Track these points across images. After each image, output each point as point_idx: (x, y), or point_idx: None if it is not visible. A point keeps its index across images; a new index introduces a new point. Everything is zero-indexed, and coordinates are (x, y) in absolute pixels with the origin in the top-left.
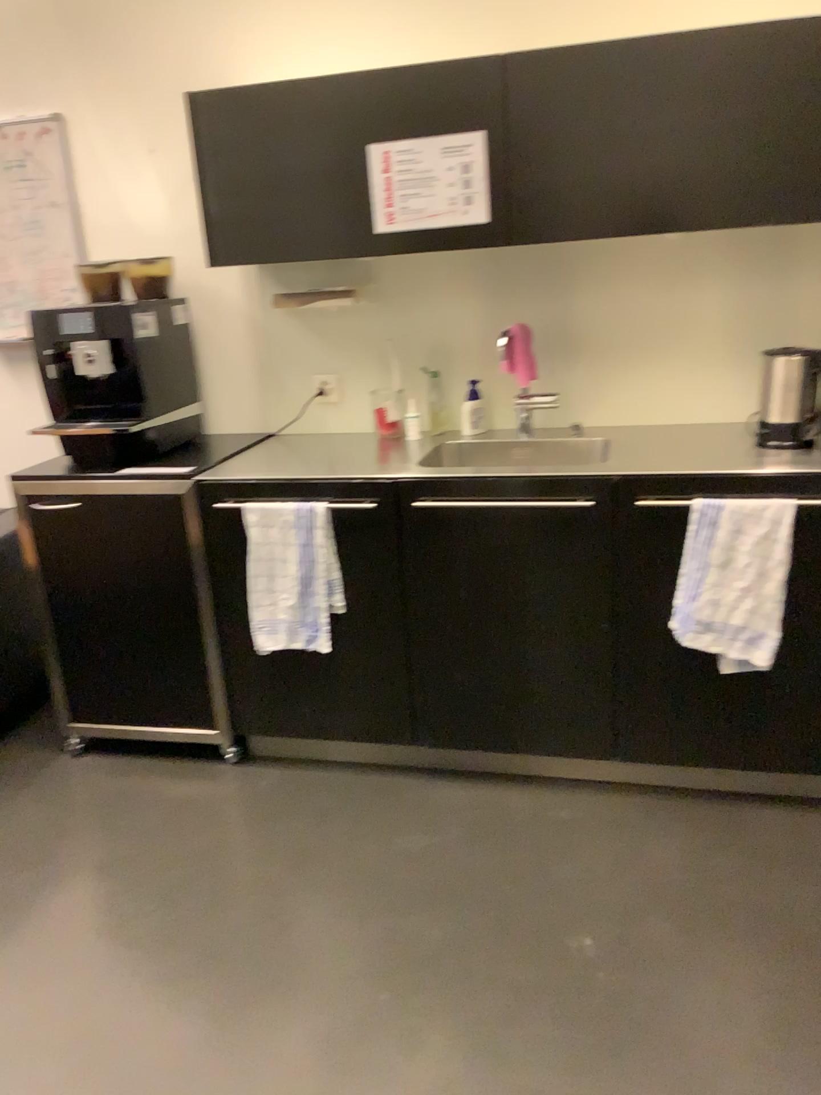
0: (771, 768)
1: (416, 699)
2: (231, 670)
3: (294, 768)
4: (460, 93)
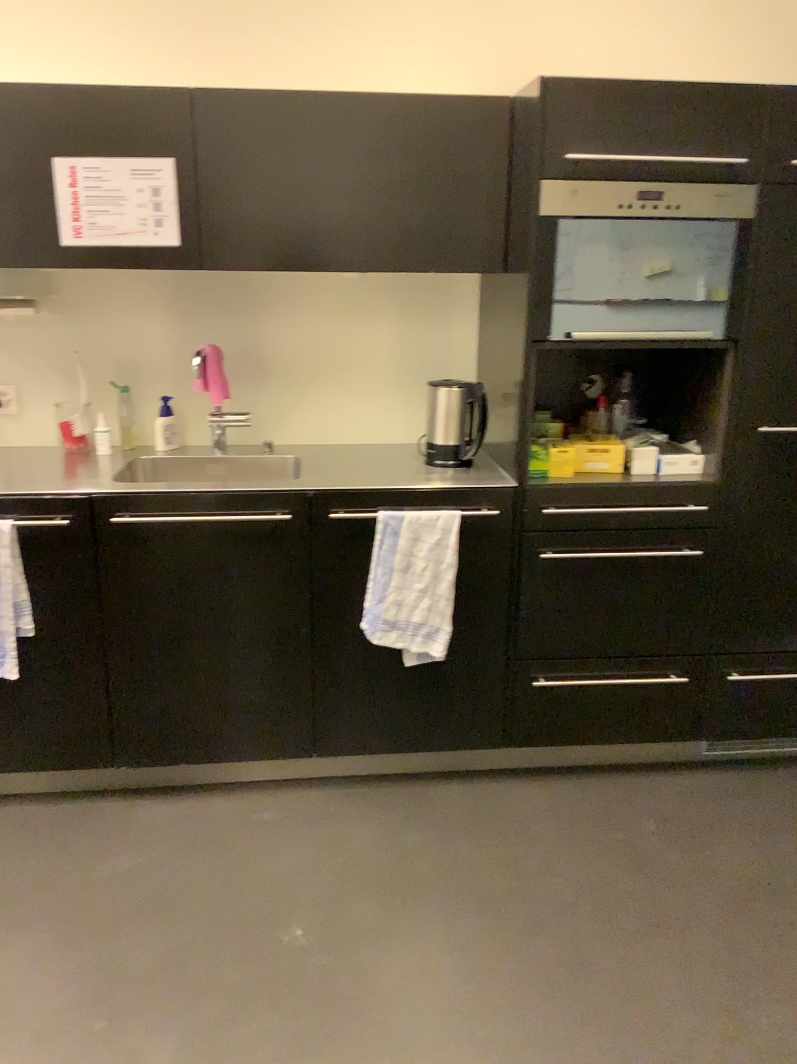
0: (448, 749)
1: (114, 717)
2: None
3: None
4: (151, 120)
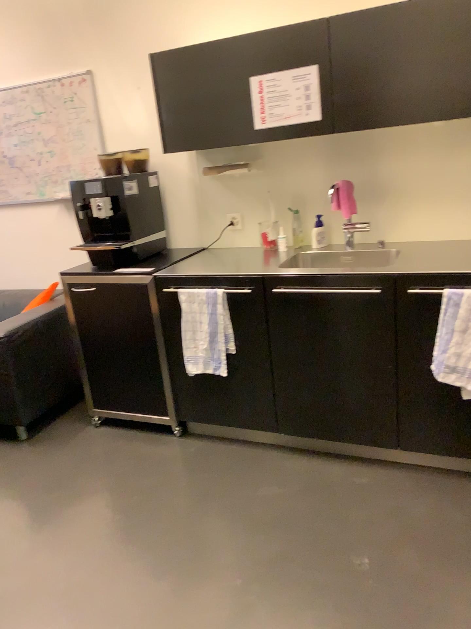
0: None
1: (278, 405)
2: (175, 383)
3: (210, 441)
4: (302, 43)
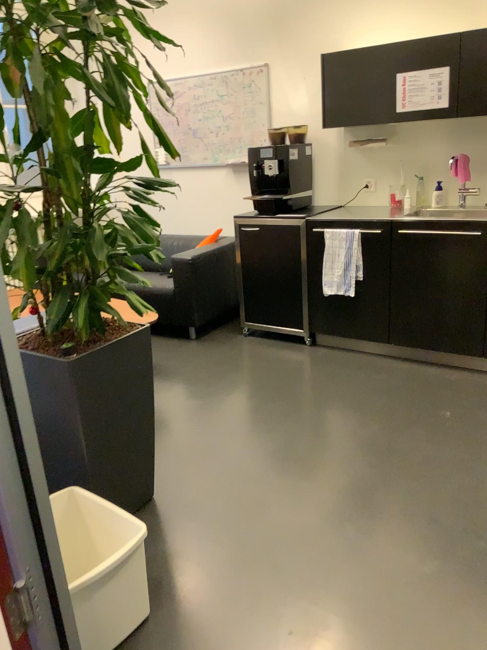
0: None
1: (391, 321)
2: (312, 302)
3: (334, 349)
4: (440, 50)
